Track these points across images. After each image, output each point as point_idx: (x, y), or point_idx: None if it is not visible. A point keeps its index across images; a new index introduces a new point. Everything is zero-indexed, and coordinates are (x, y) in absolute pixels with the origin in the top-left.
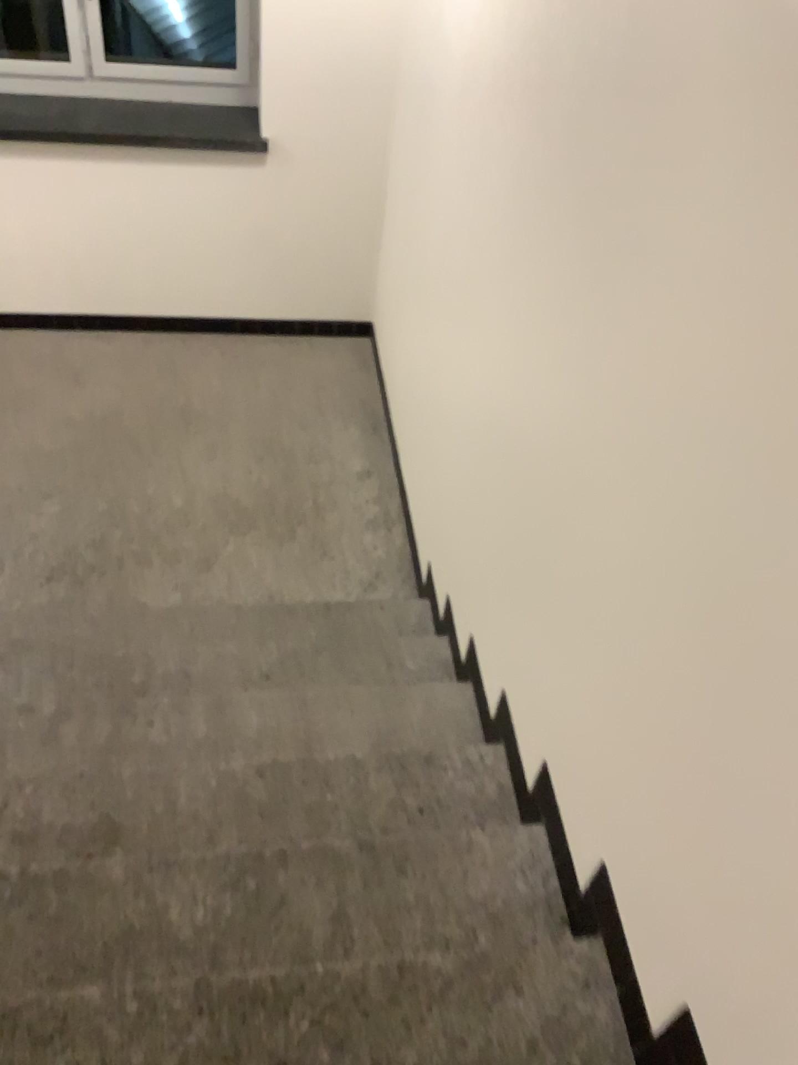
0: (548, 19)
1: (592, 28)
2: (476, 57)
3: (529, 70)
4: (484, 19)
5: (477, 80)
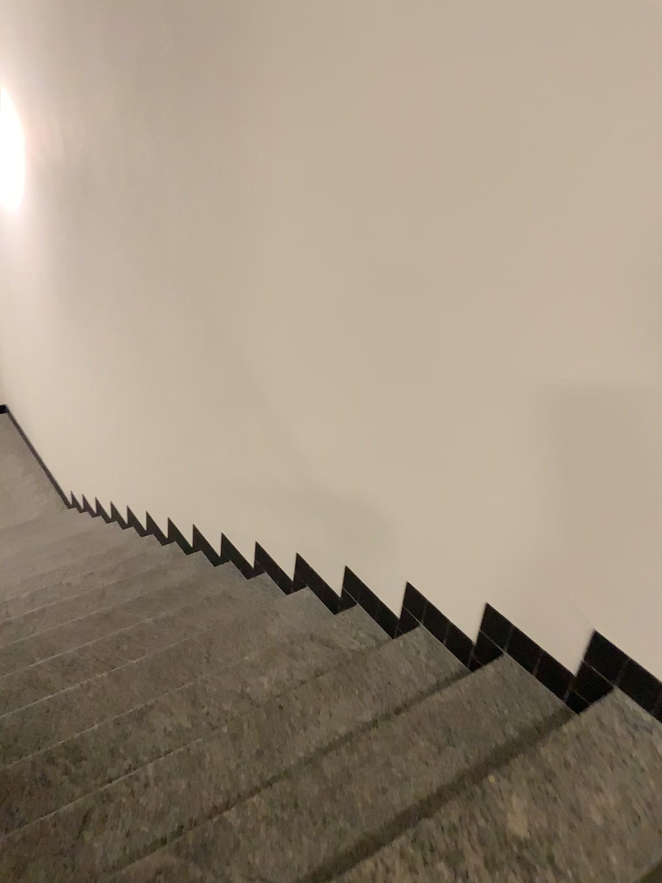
0: (51, 266)
1: (64, 270)
2: (29, 275)
3: (50, 281)
4: (28, 262)
5: (32, 283)
